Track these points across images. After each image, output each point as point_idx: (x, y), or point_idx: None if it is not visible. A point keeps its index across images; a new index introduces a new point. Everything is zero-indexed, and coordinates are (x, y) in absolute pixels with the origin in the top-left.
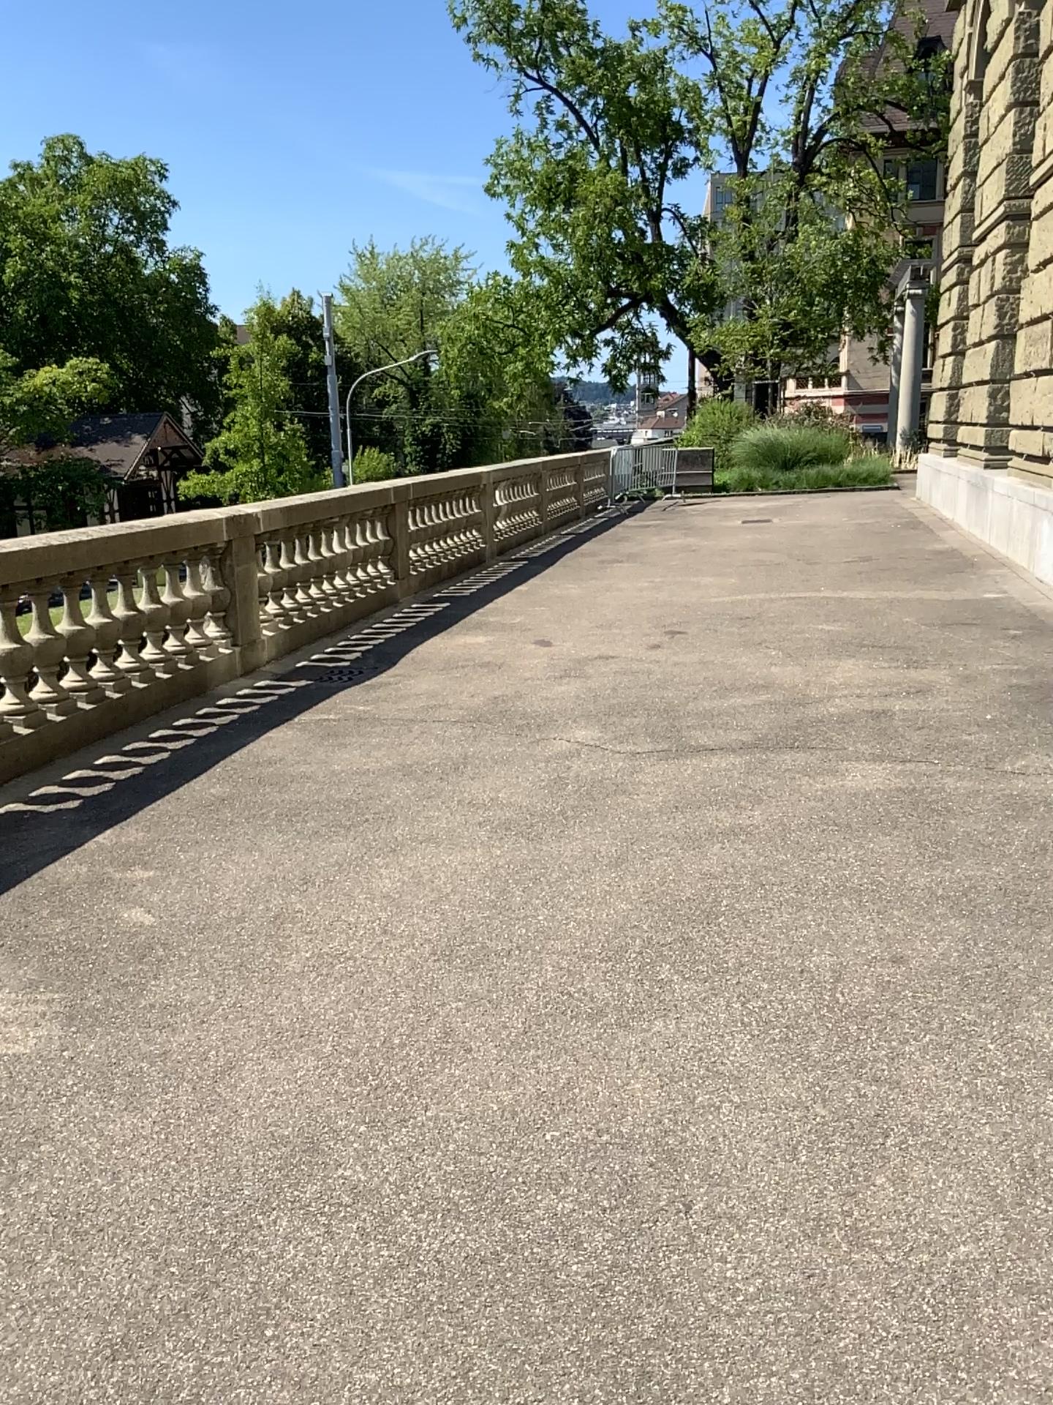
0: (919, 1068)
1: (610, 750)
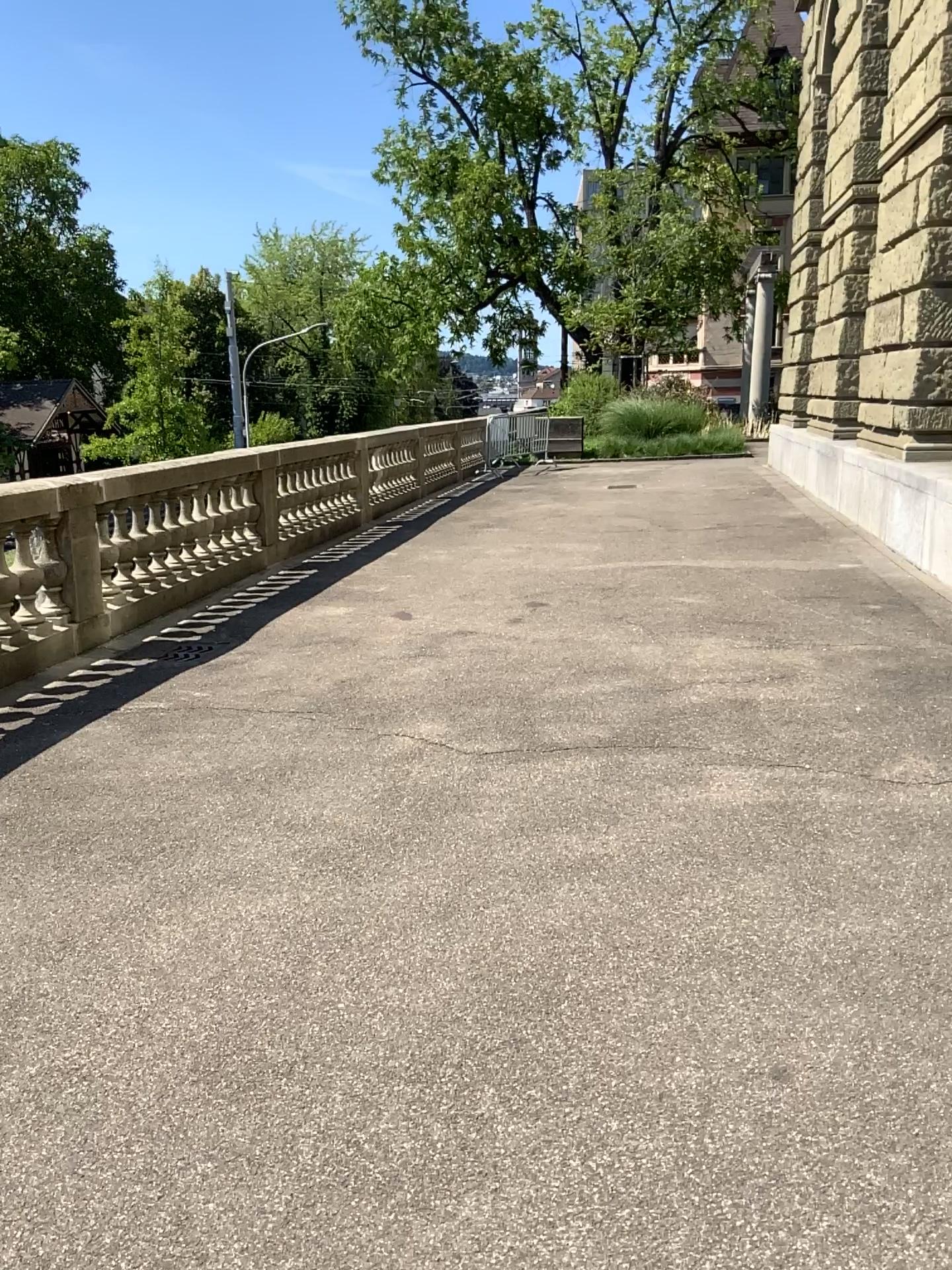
0: (796, 1259)
1: (451, 747)
